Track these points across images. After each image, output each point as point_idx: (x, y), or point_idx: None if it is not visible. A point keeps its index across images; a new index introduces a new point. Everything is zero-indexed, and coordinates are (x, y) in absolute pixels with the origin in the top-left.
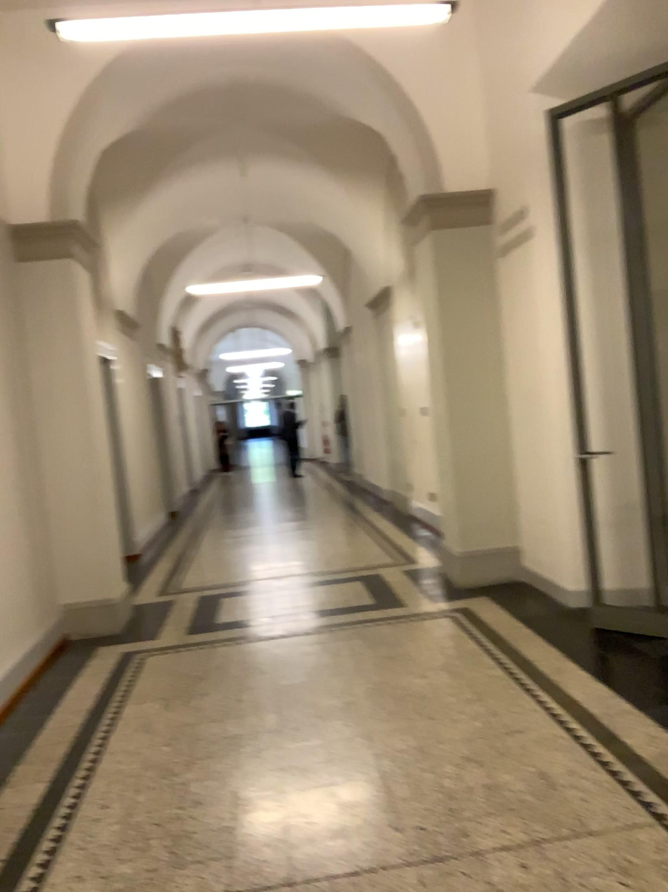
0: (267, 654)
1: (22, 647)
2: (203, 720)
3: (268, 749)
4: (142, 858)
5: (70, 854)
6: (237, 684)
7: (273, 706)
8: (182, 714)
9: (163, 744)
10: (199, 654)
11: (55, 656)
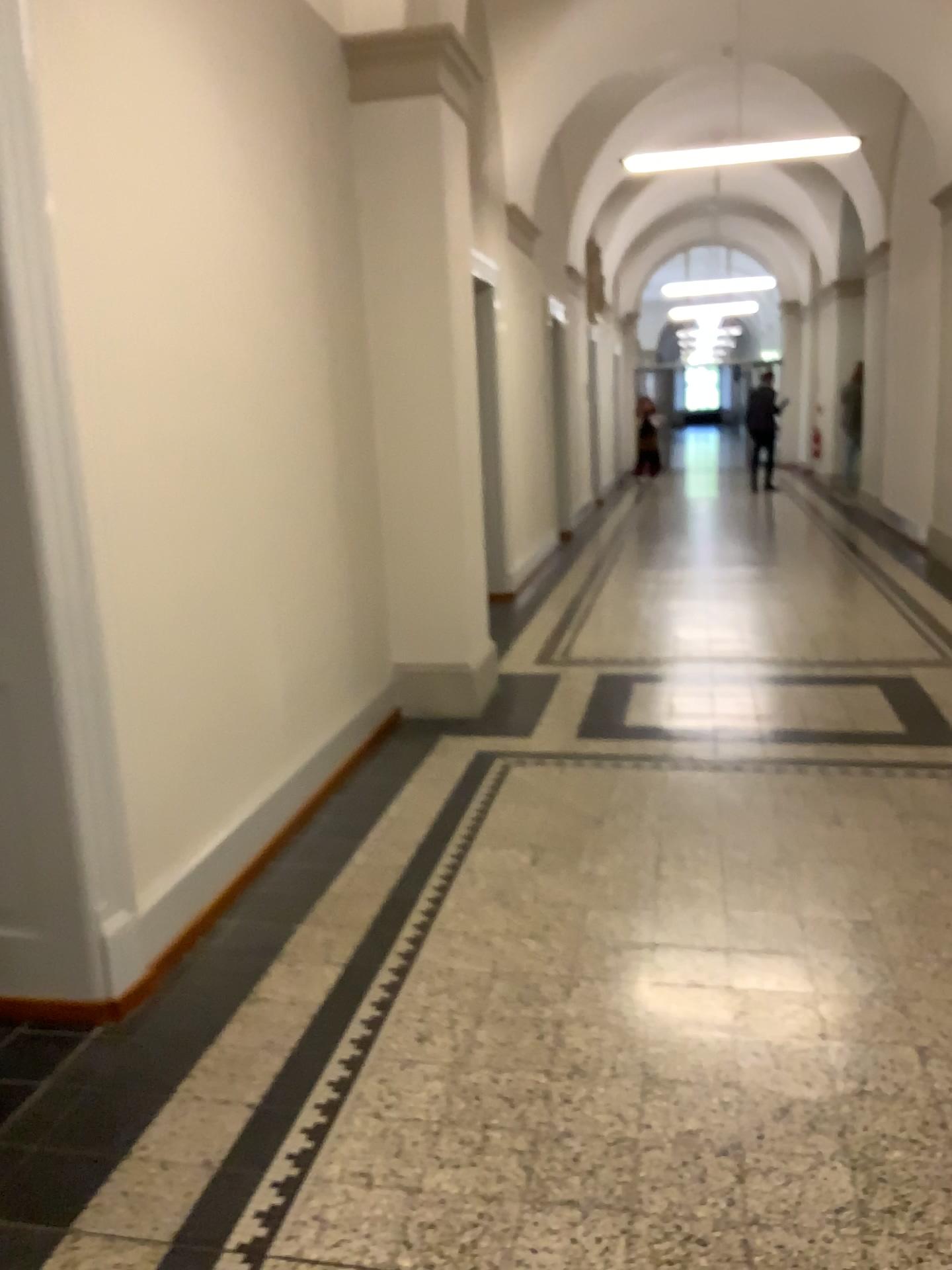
0: (710, 797)
1: (331, 724)
2: (597, 905)
3: (709, 993)
4: (474, 1173)
5: (358, 1127)
6: (657, 844)
7: (719, 901)
8: (562, 886)
9: (527, 937)
10: (597, 774)
11: (378, 742)
